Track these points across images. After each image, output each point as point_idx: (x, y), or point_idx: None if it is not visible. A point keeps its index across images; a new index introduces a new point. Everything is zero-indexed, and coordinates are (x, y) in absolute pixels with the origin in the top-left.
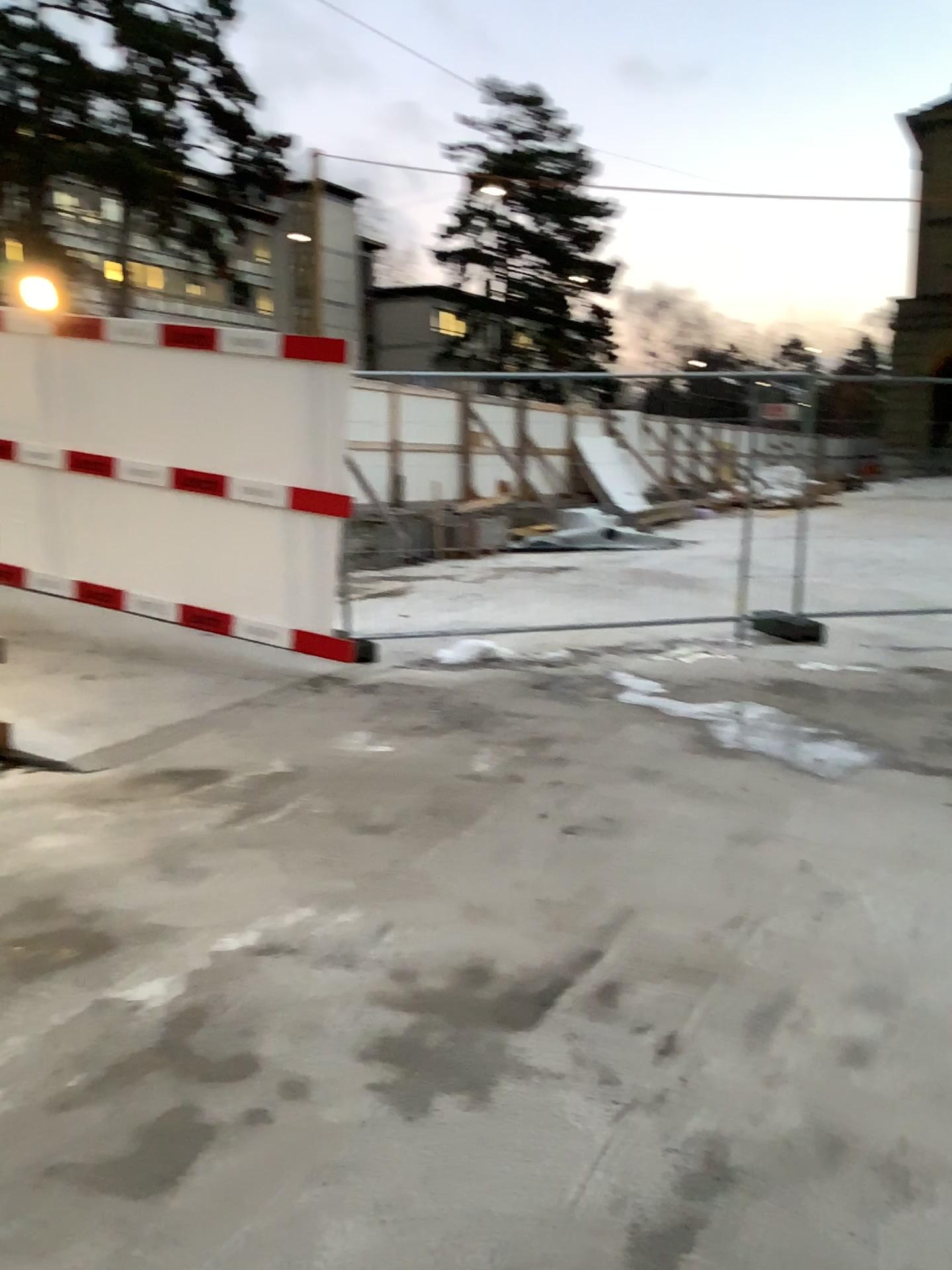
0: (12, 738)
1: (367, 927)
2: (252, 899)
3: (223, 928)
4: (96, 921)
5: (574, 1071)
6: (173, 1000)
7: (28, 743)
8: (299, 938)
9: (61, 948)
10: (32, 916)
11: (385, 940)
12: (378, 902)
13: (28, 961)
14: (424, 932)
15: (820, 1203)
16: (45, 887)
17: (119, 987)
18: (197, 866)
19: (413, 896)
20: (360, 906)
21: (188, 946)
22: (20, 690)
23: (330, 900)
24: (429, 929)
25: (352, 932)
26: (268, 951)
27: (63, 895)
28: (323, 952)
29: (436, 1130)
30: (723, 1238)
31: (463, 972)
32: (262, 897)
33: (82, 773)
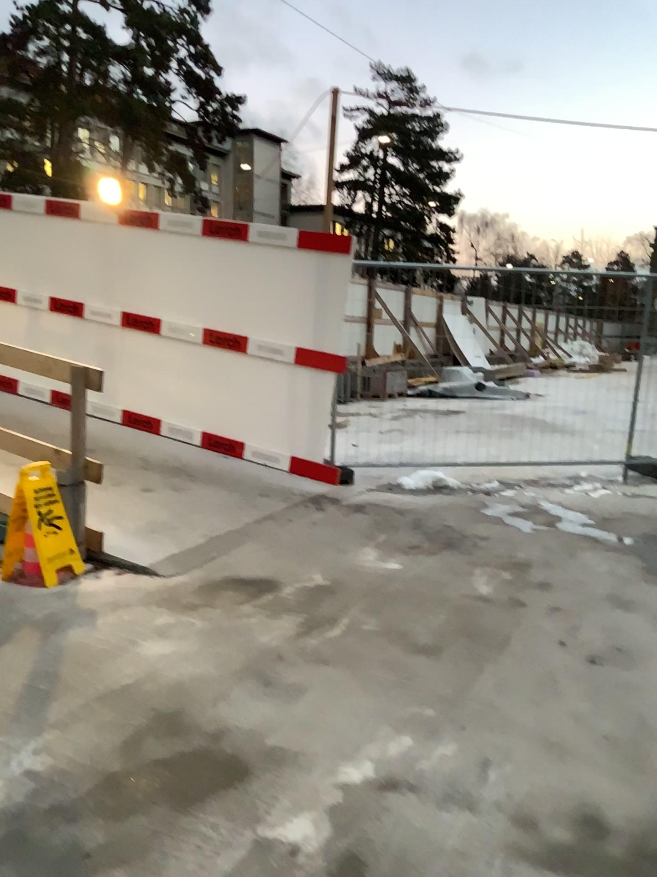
0: (101, 543)
1: (468, 761)
2: (354, 724)
3: (342, 757)
4: (224, 742)
5: None
6: (328, 846)
7: (115, 548)
8: (415, 774)
9: (204, 774)
10: (166, 733)
11: (492, 779)
12: (465, 732)
13: (177, 788)
14: (522, 771)
15: None
16: (167, 699)
17: (270, 826)
18: (292, 683)
19: (494, 727)
20: (452, 736)
21: (317, 777)
22: (99, 500)
23: (423, 728)
24: (527, 768)
25: (457, 767)
26: (391, 787)
27: (186, 710)
28: (442, 790)
29: None
30: None
31: (582, 823)
32: (361, 721)
33: (164, 579)
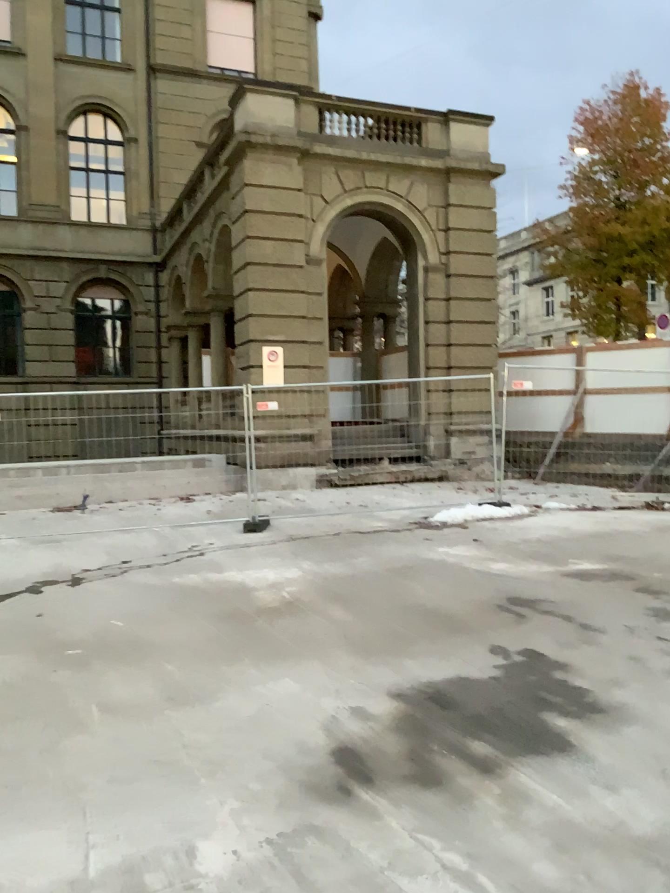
0: None
1: None
2: None
3: None
4: None
5: (651, 622)
6: None
7: None
8: None
9: None
10: None
11: None
12: None
13: None
14: None
15: (561, 629)
16: None
17: None
18: None
19: None
20: None
21: None
22: None
23: None
24: None
25: None
26: None
27: None
28: None
29: (631, 606)
30: (561, 620)
31: None
32: None
33: None
